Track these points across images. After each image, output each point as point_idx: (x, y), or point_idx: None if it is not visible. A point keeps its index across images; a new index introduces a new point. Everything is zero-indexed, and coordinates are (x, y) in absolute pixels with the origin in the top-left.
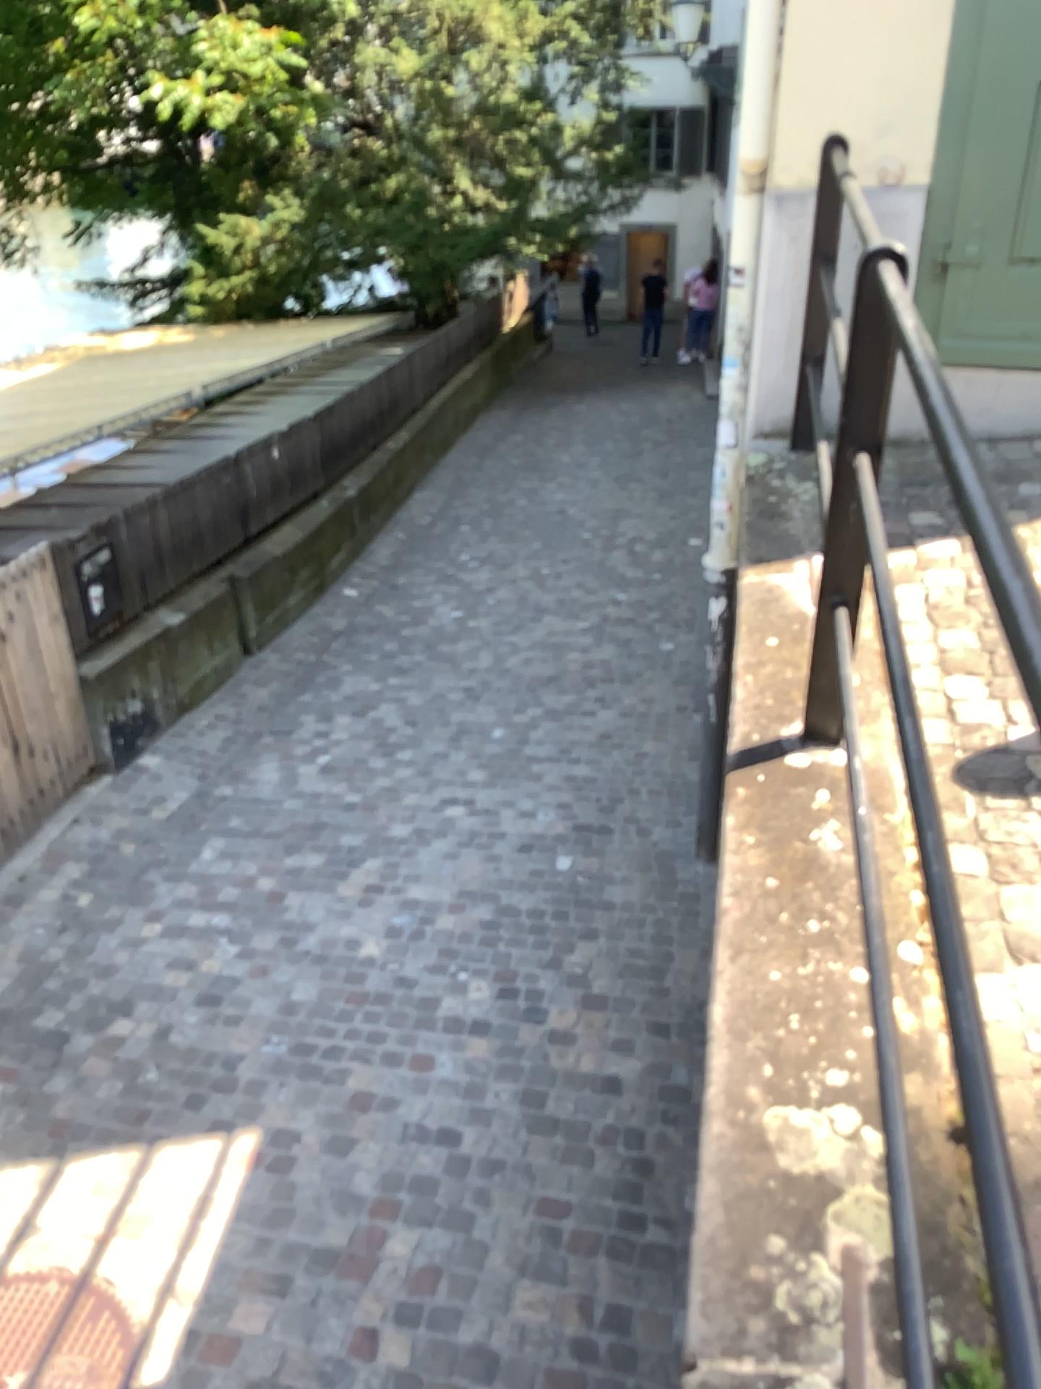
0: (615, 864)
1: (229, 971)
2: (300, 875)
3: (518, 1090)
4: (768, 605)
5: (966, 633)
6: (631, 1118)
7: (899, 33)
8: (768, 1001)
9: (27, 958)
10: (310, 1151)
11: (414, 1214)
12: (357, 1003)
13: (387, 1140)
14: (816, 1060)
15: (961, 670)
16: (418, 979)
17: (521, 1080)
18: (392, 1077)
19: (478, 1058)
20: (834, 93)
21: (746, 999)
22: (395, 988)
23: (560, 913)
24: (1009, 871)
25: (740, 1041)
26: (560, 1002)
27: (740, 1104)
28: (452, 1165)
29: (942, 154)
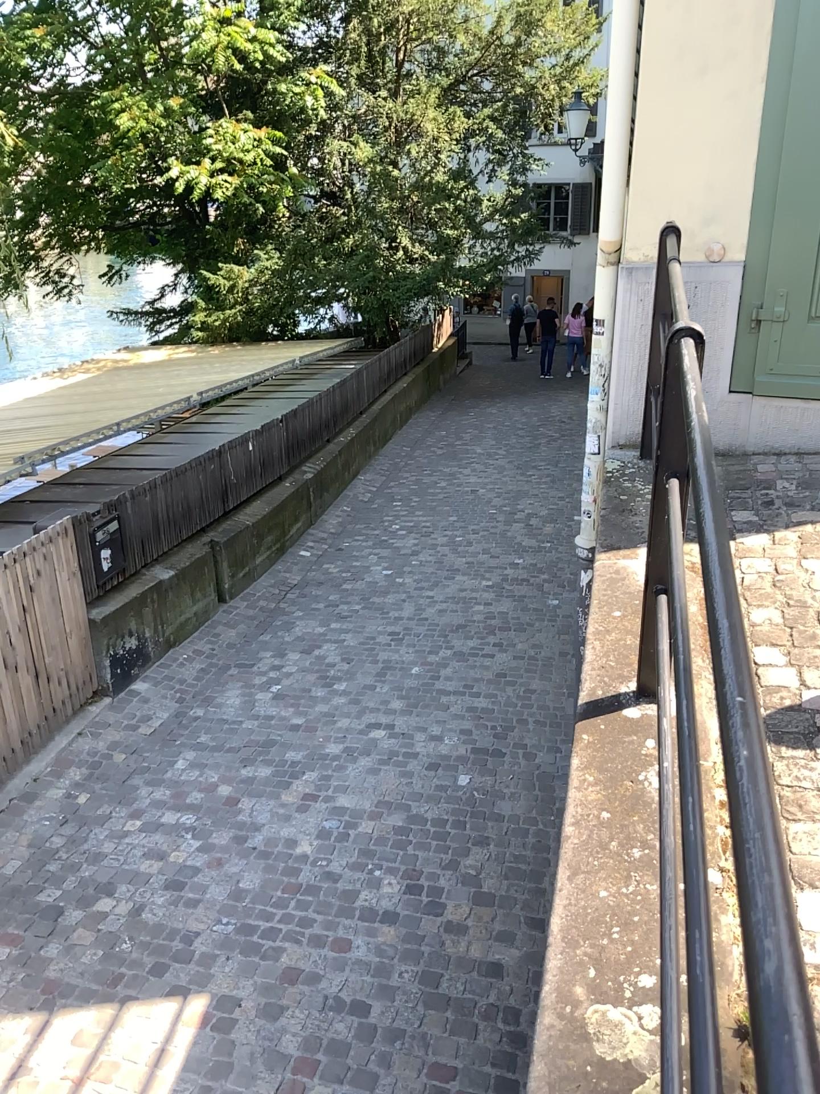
0: (504, 782)
1: (191, 861)
2: (251, 783)
3: (417, 971)
4: (615, 584)
5: (772, 611)
6: (509, 998)
7: (720, 150)
8: (595, 913)
9: (33, 846)
10: (246, 1016)
11: (328, 1074)
12: (291, 891)
13: (309, 1009)
14: (630, 965)
15: (767, 641)
16: (341, 873)
17: (420, 962)
18: (316, 956)
19: (387, 941)
20: (672, 192)
21: (578, 911)
22: (323, 880)
23: (458, 822)
24: (794, 811)
25: (571, 947)
26: (455, 896)
27: (568, 999)
28: (360, 1032)
29: (755, 238)
